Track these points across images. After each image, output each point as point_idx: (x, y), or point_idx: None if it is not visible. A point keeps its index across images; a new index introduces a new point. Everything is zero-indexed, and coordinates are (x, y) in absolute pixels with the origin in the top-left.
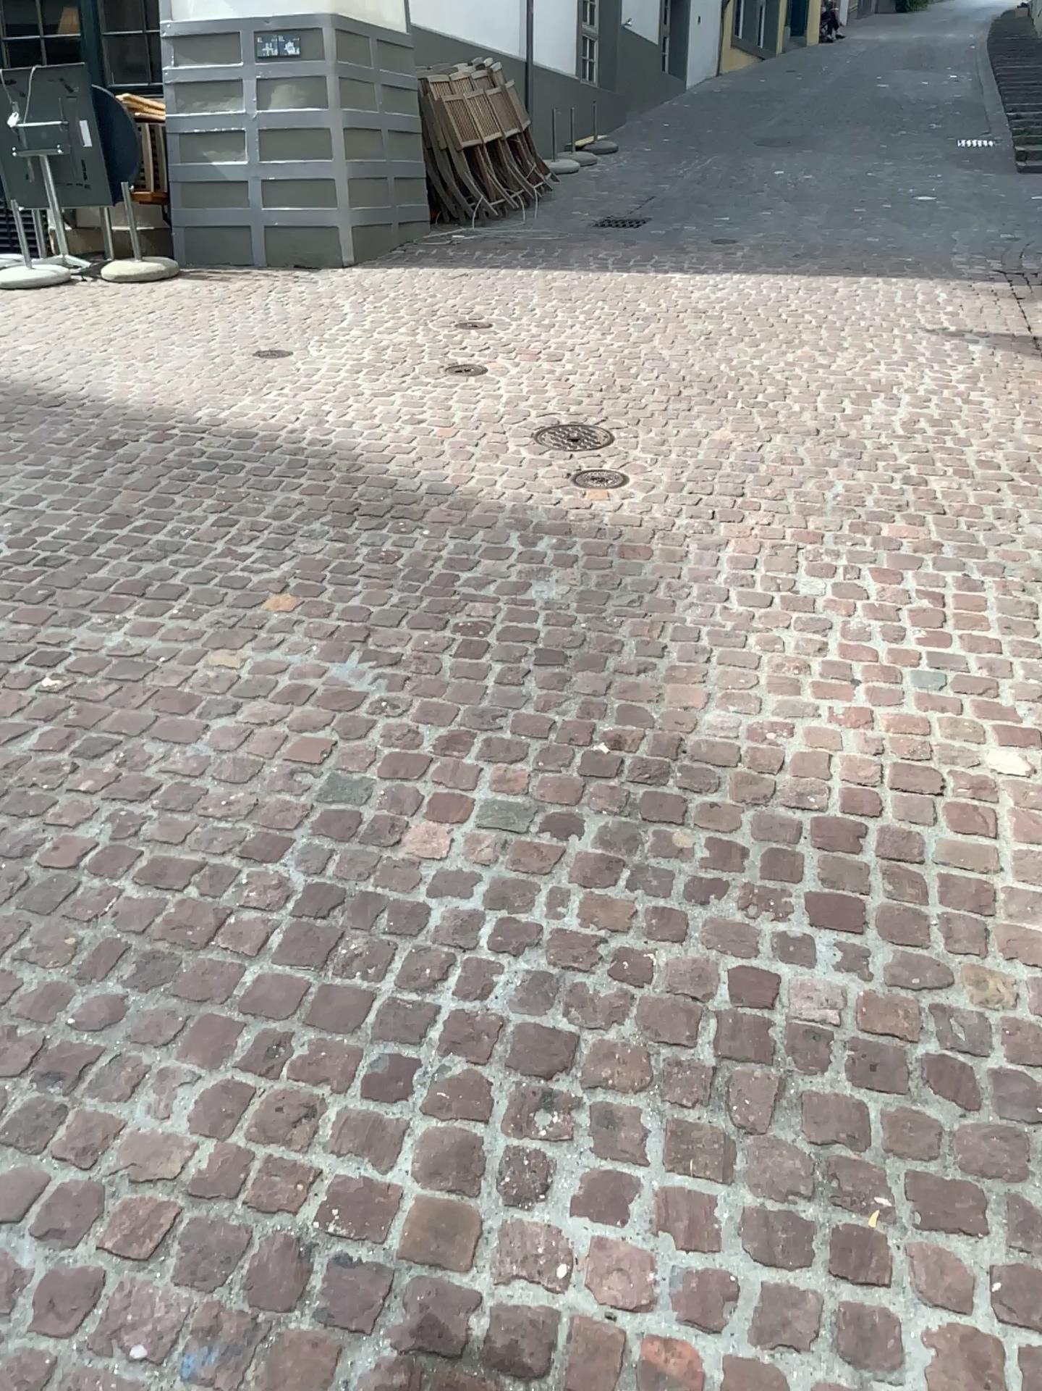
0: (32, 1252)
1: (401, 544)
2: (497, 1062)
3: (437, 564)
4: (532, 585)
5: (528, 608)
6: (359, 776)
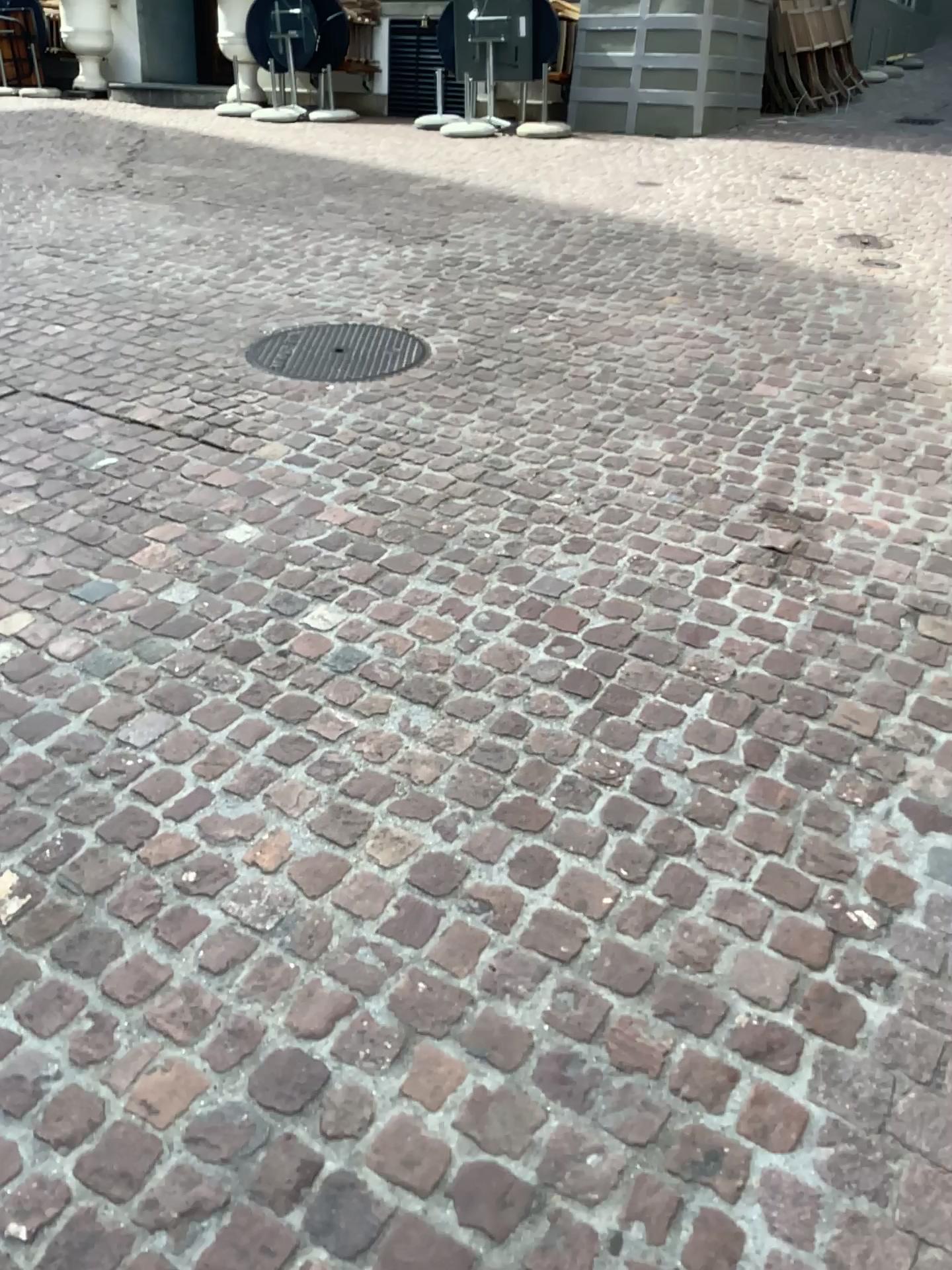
0: (603, 472)
1: (742, 286)
2: (802, 456)
3: (765, 297)
4: (826, 311)
5: (823, 320)
6: (725, 371)
